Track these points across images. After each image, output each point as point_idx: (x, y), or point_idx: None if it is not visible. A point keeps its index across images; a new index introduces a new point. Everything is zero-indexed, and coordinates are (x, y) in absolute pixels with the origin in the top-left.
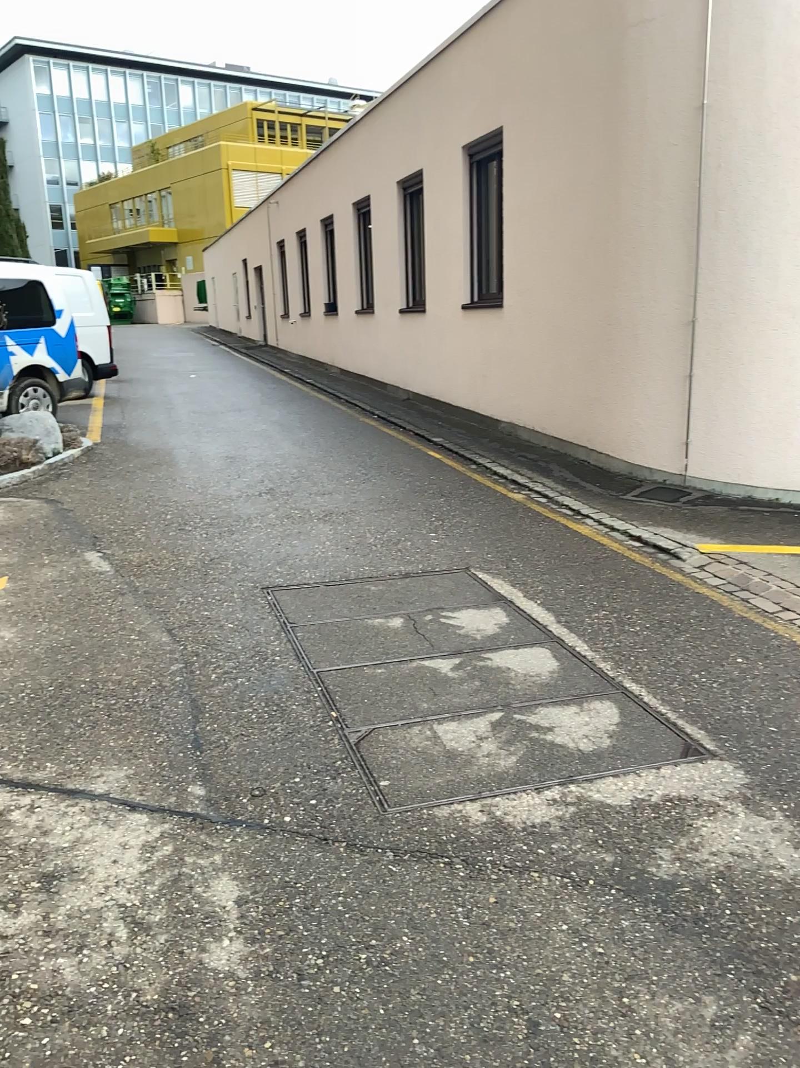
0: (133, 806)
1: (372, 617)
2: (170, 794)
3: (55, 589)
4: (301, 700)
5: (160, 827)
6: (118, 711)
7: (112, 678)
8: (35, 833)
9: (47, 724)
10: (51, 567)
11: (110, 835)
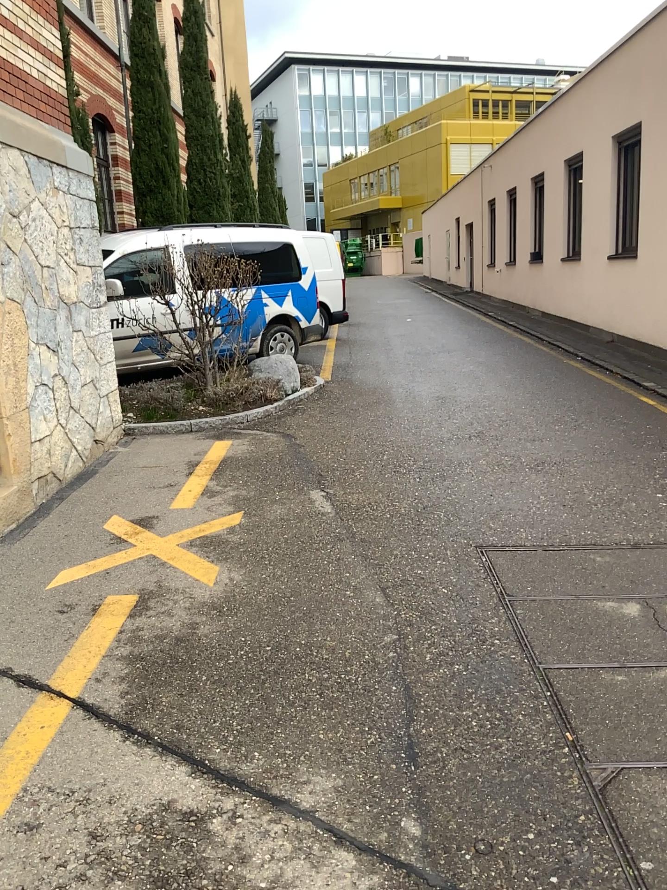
0: (339, 841)
1: (603, 598)
2: (381, 829)
3: (281, 531)
4: (529, 708)
5: (369, 884)
6: (330, 692)
7: (326, 645)
8: (233, 862)
9: (260, 698)
10: (280, 505)
11: (312, 885)
